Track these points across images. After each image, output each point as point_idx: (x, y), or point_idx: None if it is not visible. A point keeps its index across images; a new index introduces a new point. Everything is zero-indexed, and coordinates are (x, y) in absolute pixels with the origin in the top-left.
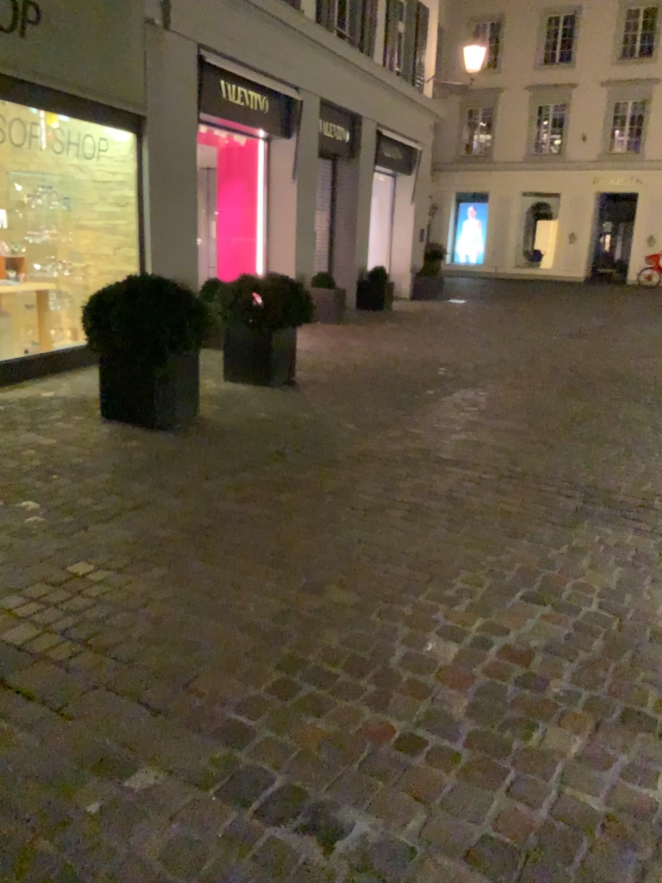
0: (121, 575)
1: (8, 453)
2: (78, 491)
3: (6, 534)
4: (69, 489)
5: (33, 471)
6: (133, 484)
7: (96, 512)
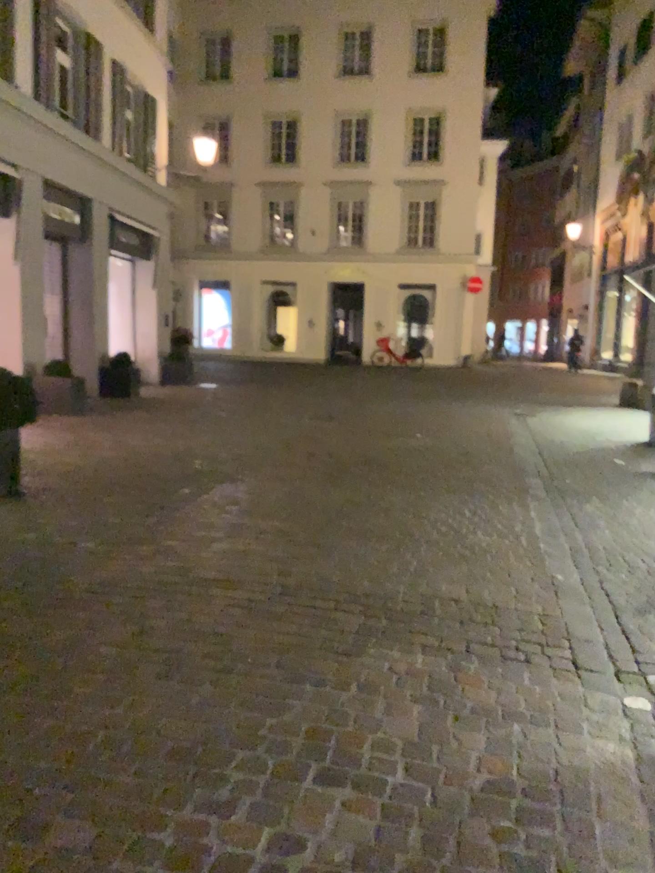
0: None
1: None
2: None
3: None
4: None
5: None
6: None
7: None
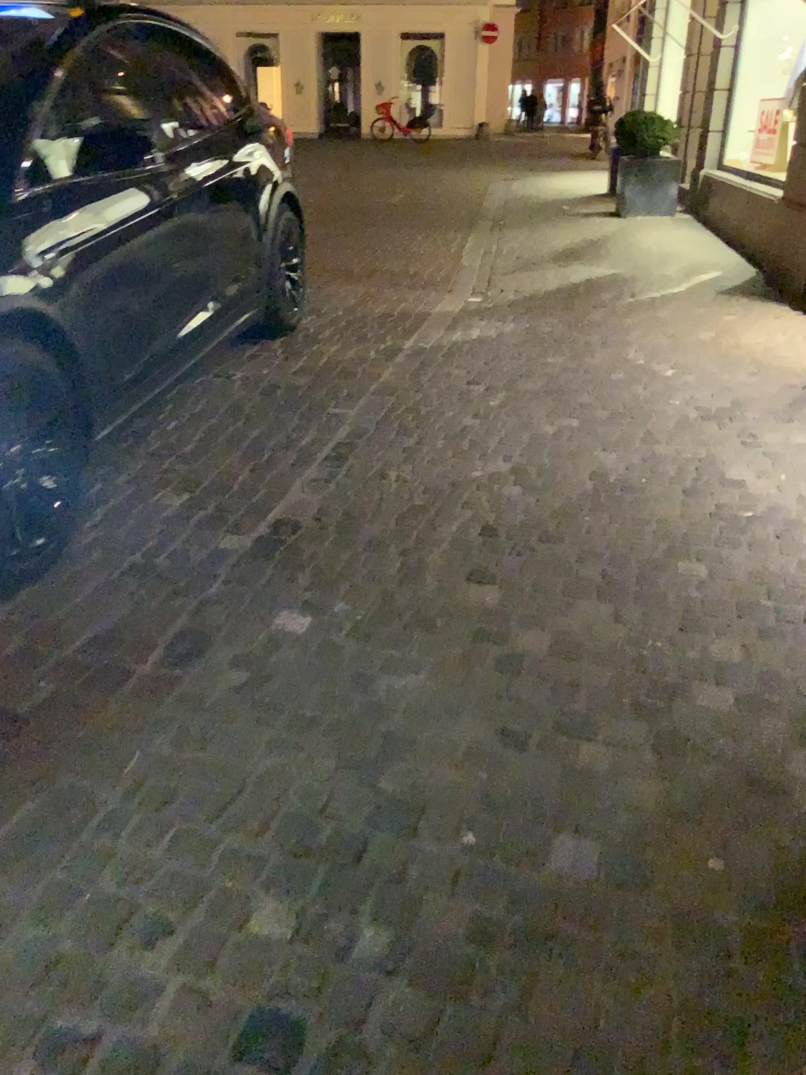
0: None
1: None
2: None
3: None
4: None
5: None
6: None
7: None
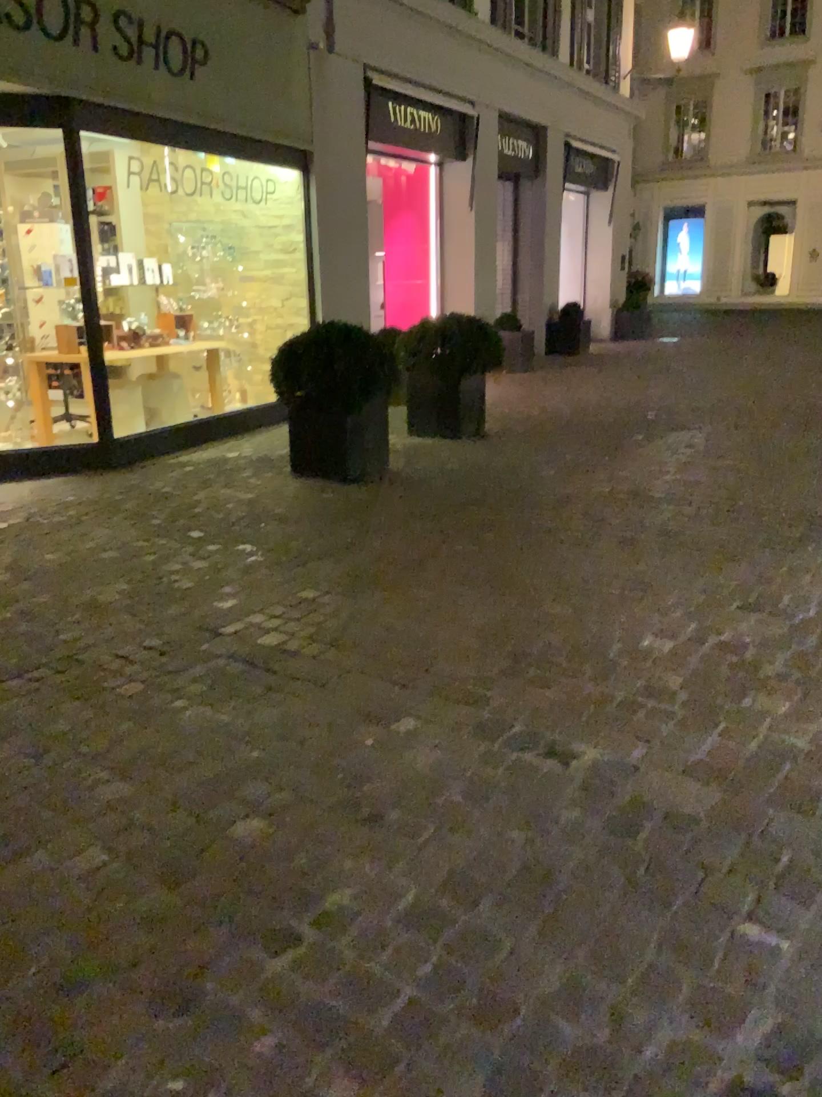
0: (349, 597)
1: (211, 506)
2: (288, 535)
3: (232, 570)
4: (279, 533)
5: (239, 519)
6: (340, 528)
7: (310, 551)
